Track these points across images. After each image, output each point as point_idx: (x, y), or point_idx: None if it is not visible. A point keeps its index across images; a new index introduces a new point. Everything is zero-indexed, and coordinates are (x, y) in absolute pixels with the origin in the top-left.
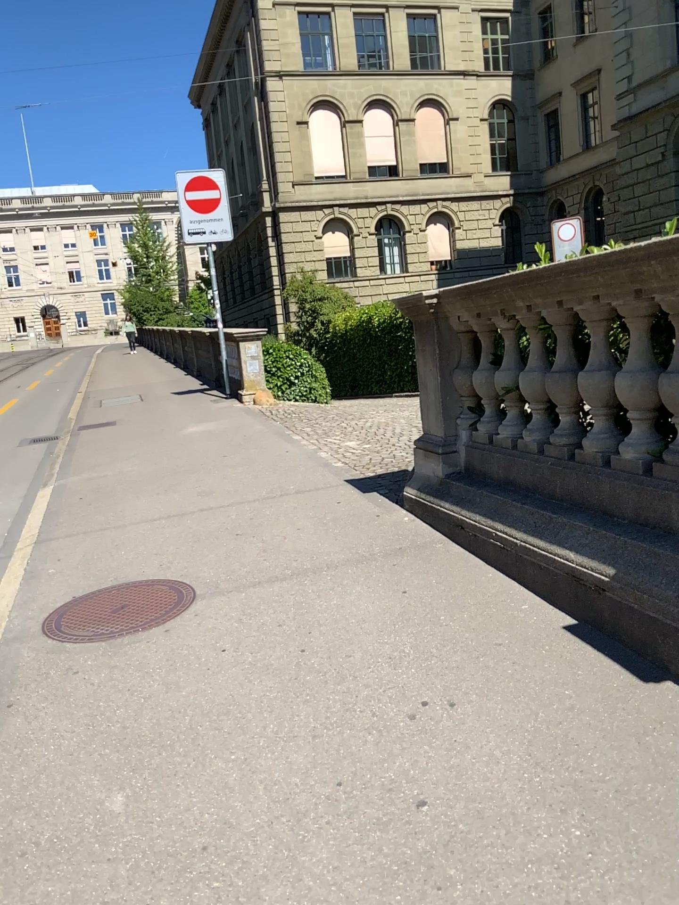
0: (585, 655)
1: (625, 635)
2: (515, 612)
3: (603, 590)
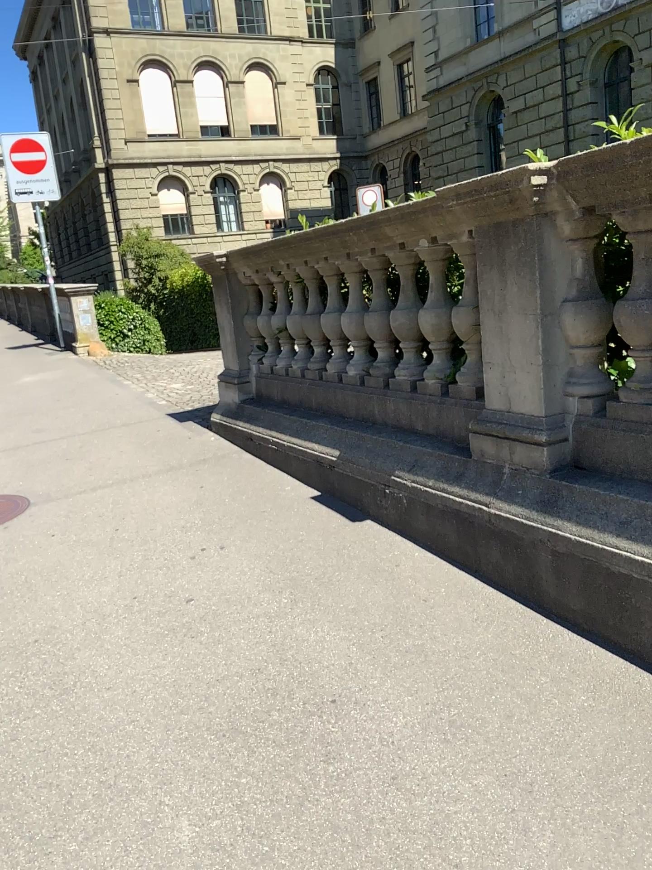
0: (320, 512)
1: (347, 497)
2: (279, 492)
3: (334, 468)
